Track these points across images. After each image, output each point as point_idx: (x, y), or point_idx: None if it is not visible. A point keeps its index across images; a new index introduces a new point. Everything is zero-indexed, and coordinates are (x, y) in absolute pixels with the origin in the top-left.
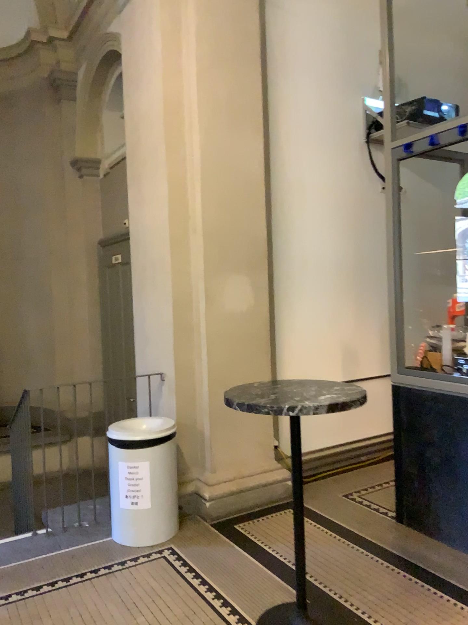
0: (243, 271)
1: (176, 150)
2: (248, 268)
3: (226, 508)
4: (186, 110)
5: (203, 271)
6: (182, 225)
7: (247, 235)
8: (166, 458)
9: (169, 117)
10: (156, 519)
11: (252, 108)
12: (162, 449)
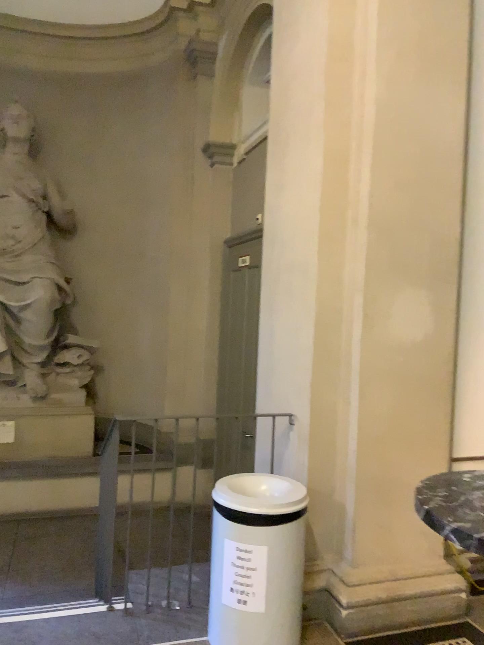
0: (420, 285)
1: (338, 112)
2: (428, 281)
3: (370, 622)
4: (357, 56)
5: (363, 280)
6: (338, 214)
7: (429, 235)
8: (292, 544)
9: (332, 67)
10: (270, 630)
11: (453, 53)
12: (287, 530)
